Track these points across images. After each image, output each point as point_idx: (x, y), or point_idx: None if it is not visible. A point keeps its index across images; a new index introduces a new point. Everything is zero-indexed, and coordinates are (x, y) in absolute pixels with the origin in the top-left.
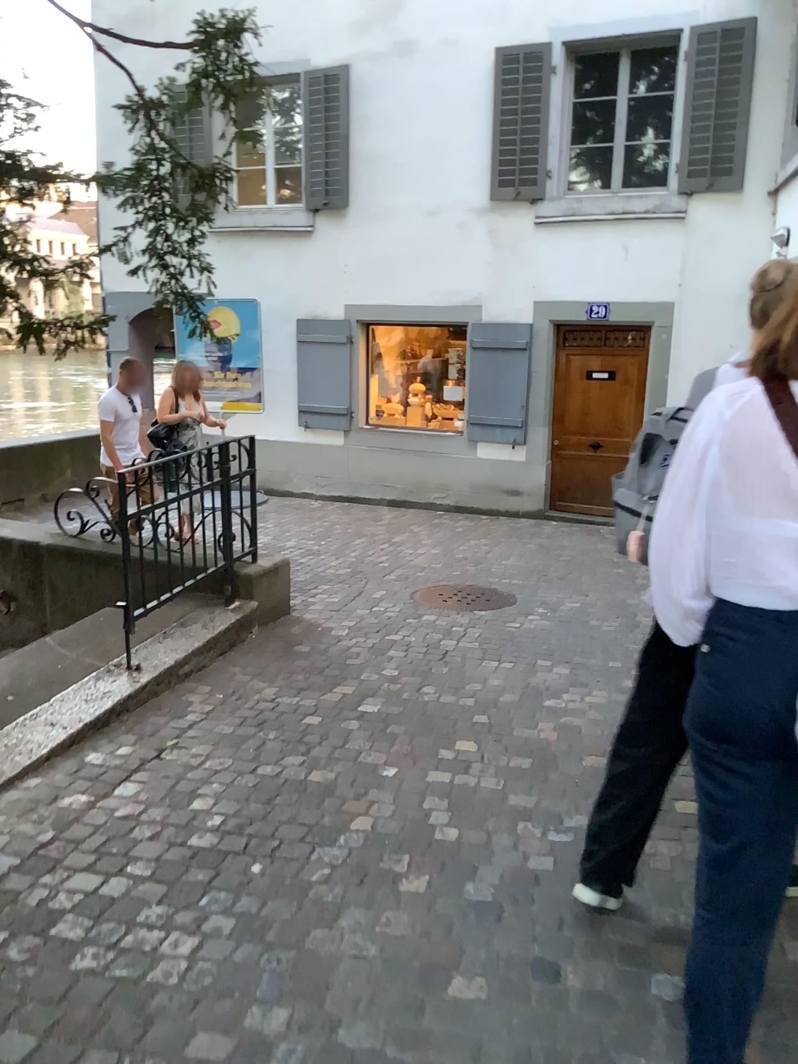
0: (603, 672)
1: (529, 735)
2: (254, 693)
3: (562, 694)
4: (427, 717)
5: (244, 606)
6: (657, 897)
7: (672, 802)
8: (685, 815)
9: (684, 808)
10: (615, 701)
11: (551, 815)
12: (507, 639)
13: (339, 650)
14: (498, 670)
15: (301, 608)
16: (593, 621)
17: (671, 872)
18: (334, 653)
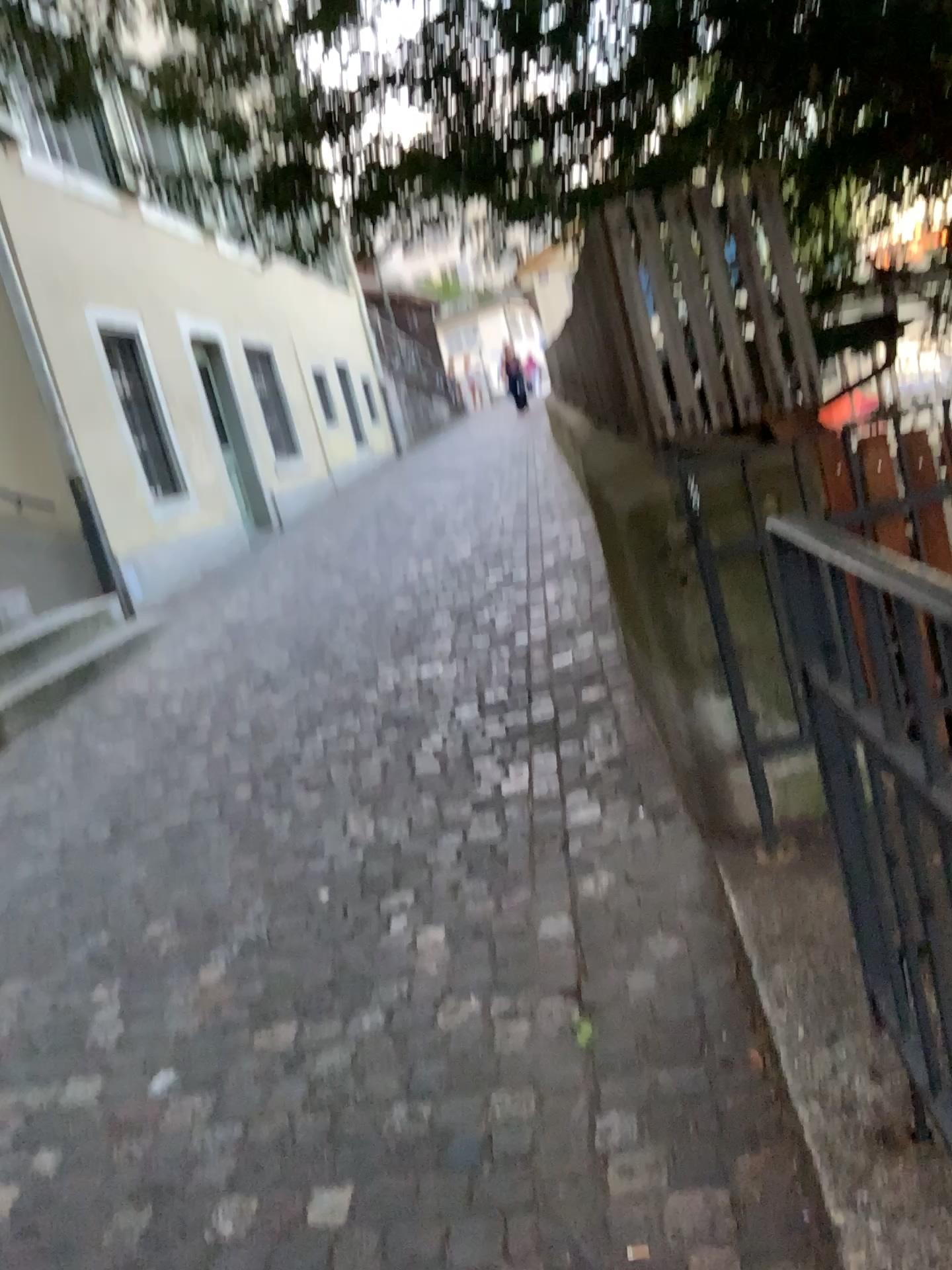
0: None
1: None
2: None
3: None
4: None
5: None
6: None
7: None
8: None
9: None
10: None
11: None
12: None
13: None
14: None
15: None
16: None
17: None
18: None
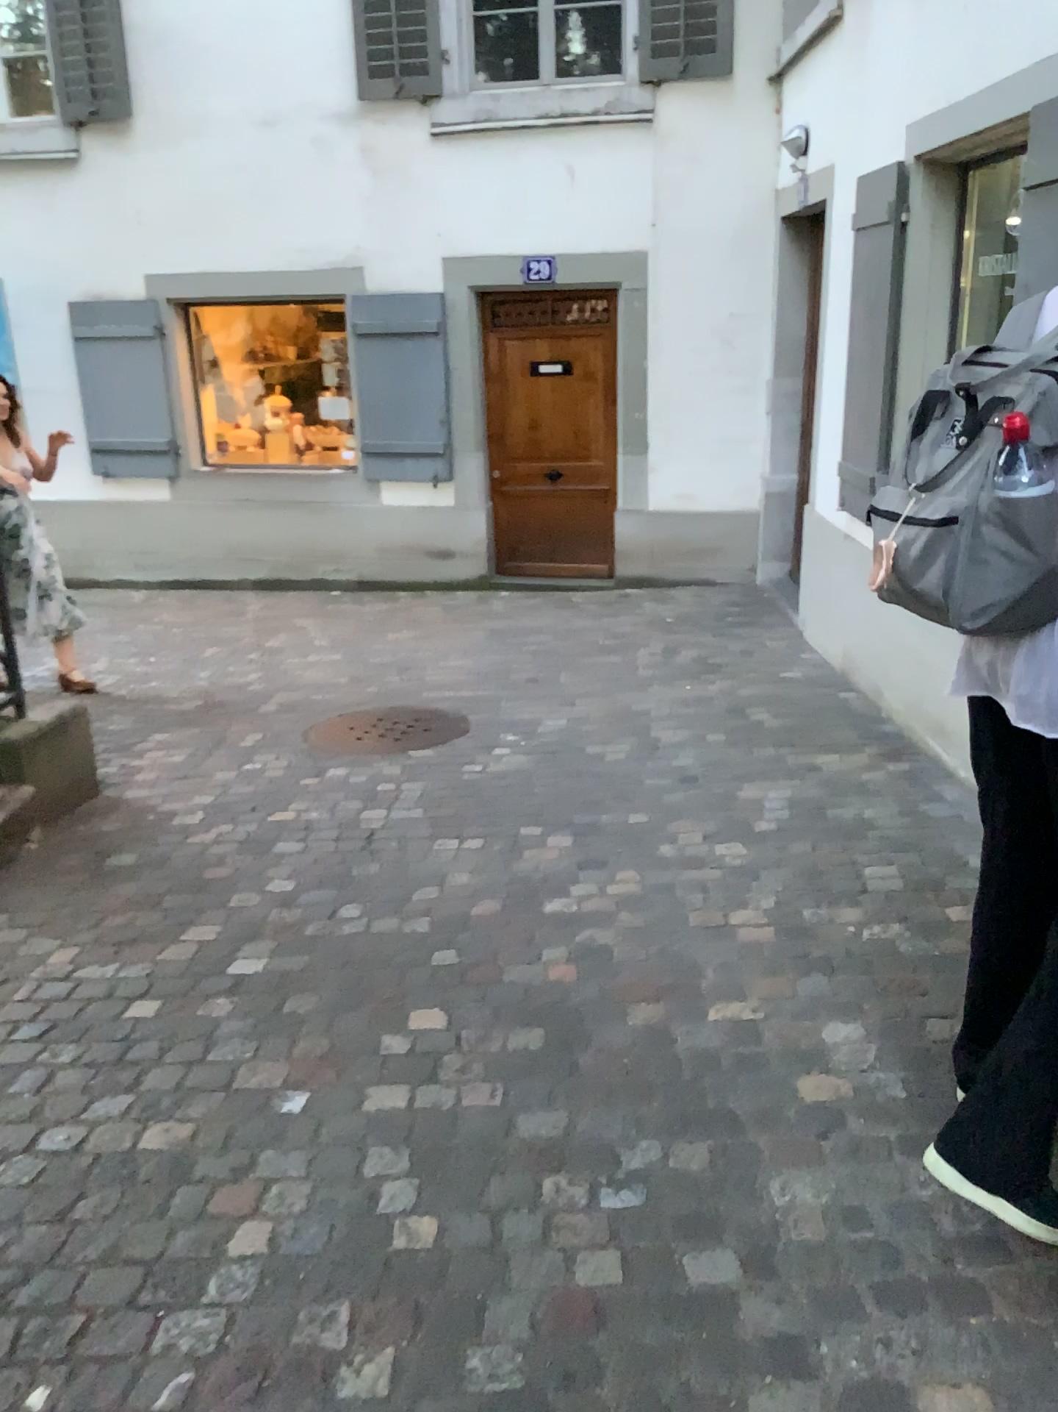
0: (624, 835)
1: (529, 978)
2: (35, 963)
3: (570, 889)
4: (351, 968)
5: (11, 799)
6: (822, 1311)
7: (791, 1079)
8: (821, 1108)
9: (813, 1090)
10: (653, 888)
11: (597, 1152)
12: (465, 796)
13: (187, 854)
14: (458, 856)
15: (119, 782)
16: (589, 746)
17: (829, 1241)
18: (180, 861)
